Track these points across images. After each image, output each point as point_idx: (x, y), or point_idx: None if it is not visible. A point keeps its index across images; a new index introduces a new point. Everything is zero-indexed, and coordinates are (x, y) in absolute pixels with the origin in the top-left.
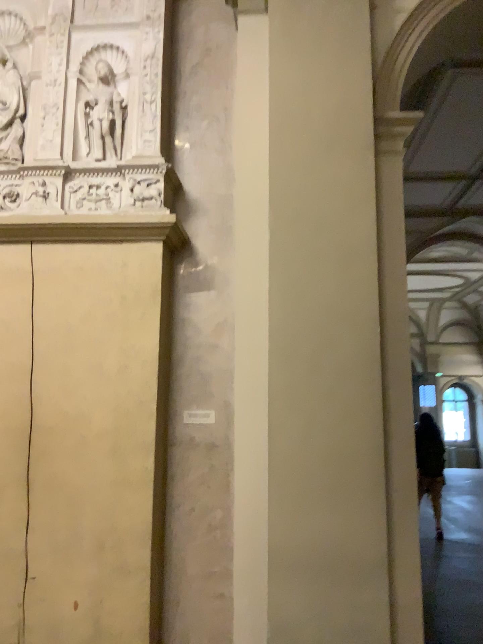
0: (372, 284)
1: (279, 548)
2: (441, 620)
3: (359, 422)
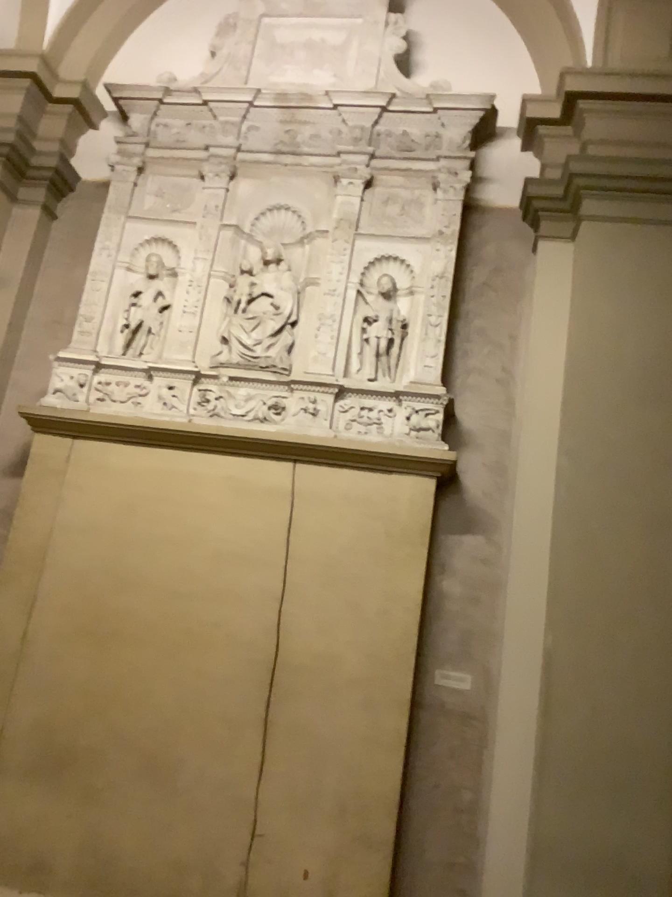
0: None
1: (546, 844)
2: None
3: (647, 715)
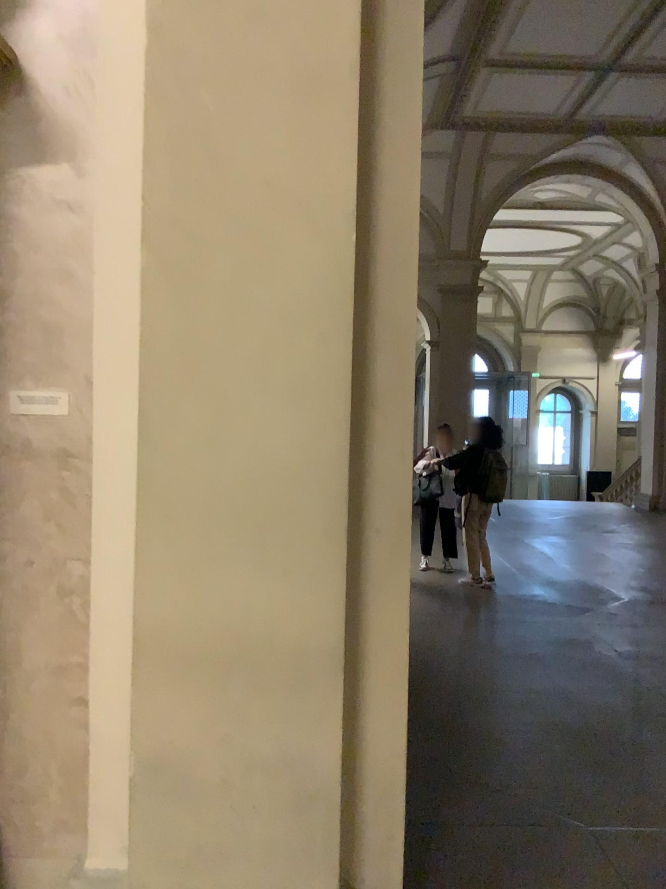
0: (342, 147)
1: (148, 632)
2: (473, 715)
3: (305, 412)
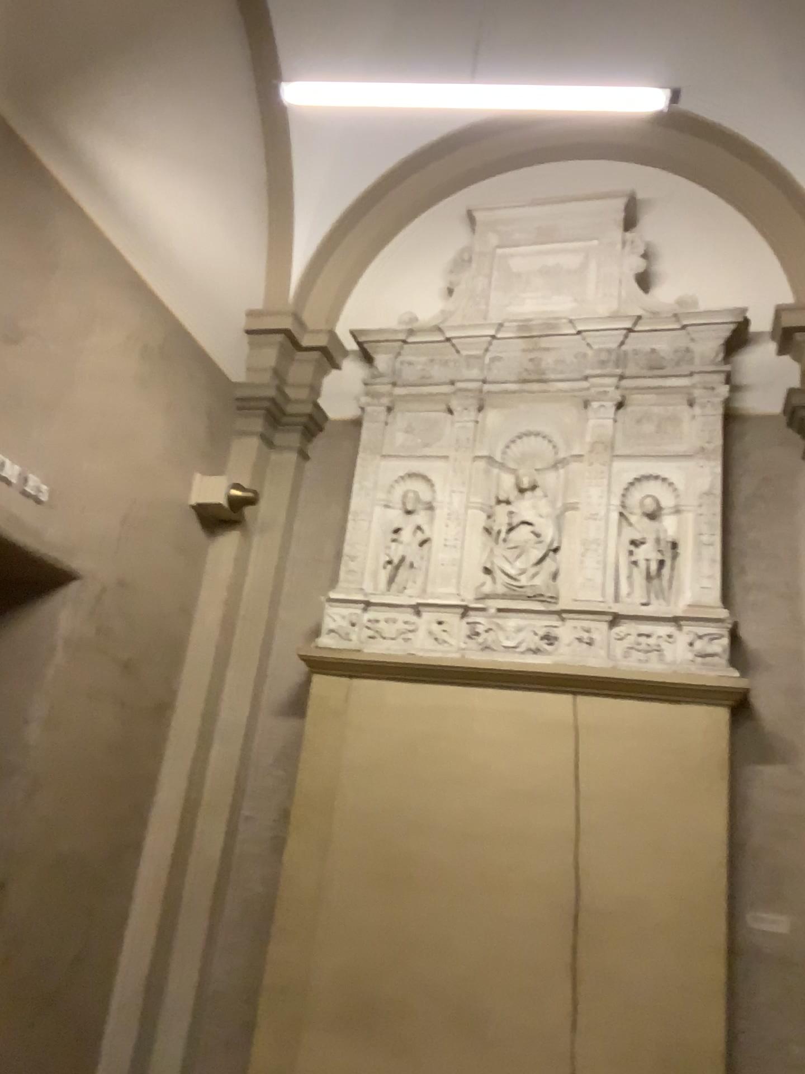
0: None
1: None
2: None
3: None
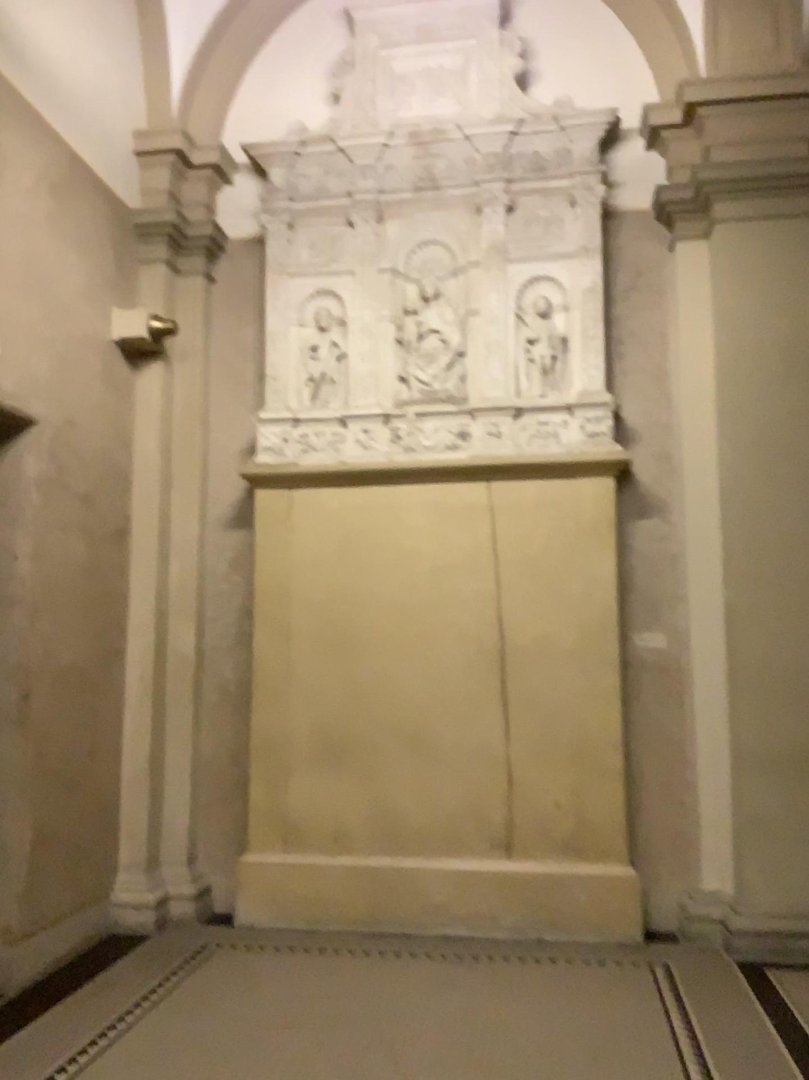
0: None
1: (741, 737)
2: None
3: None
